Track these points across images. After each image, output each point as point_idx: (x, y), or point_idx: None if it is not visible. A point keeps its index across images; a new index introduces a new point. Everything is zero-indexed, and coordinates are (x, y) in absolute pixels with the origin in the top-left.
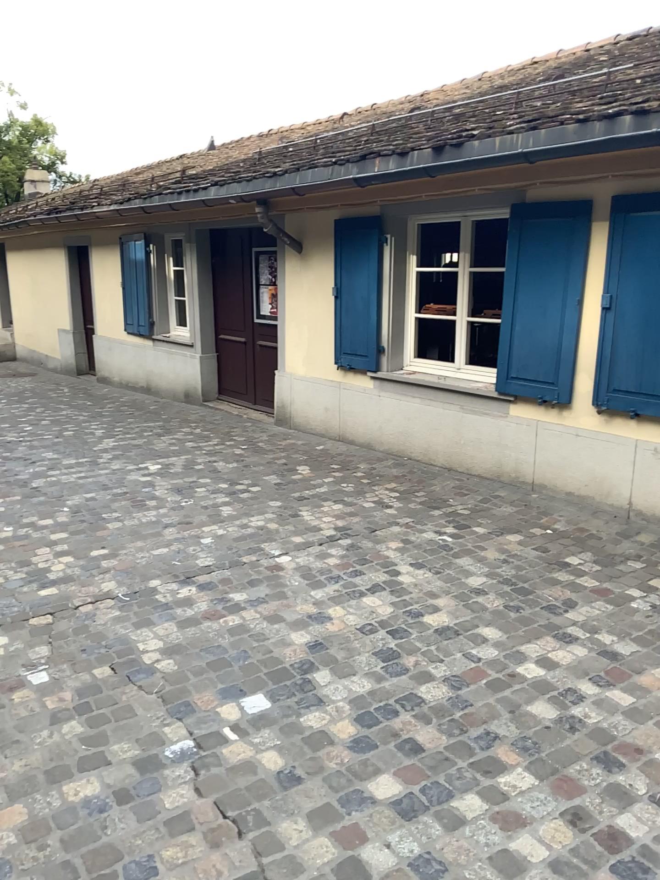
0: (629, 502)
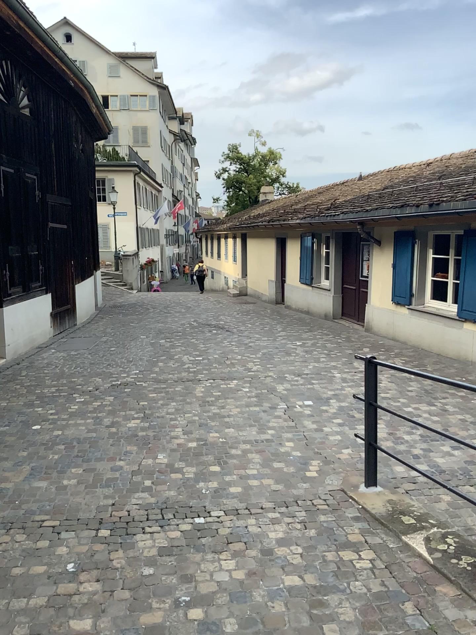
0: None
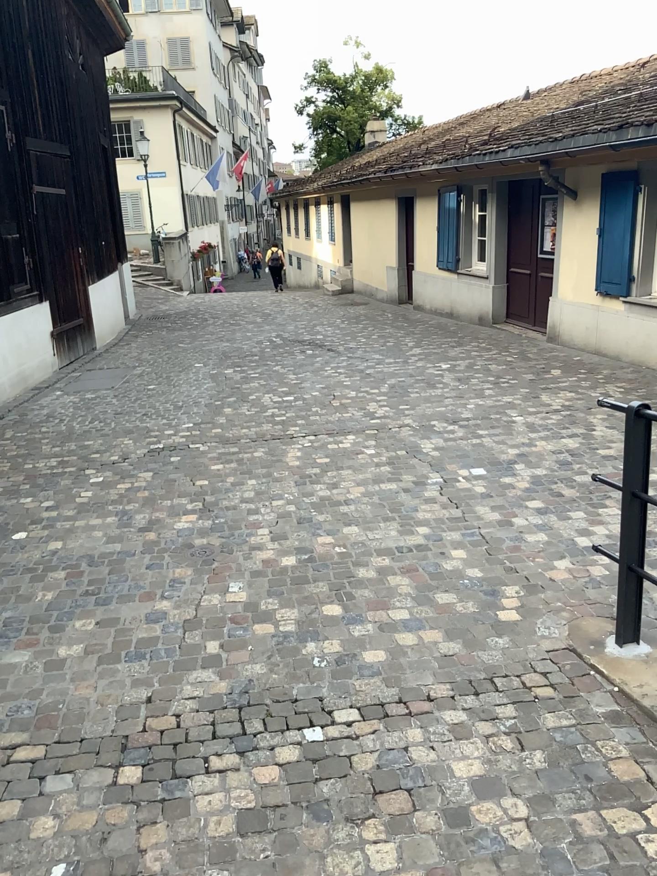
0: None
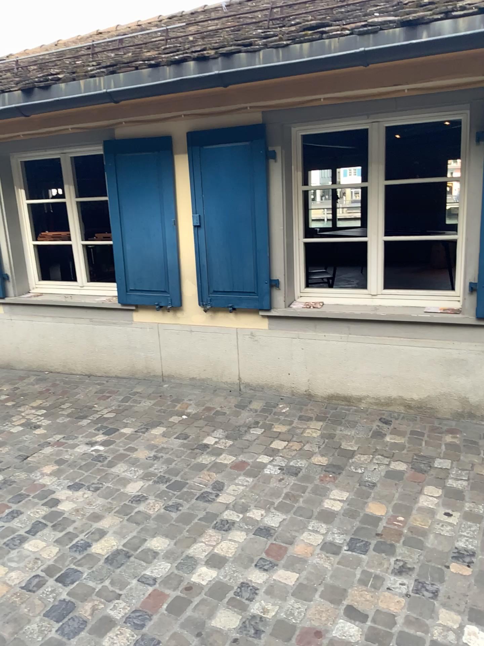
0: (240, 378)
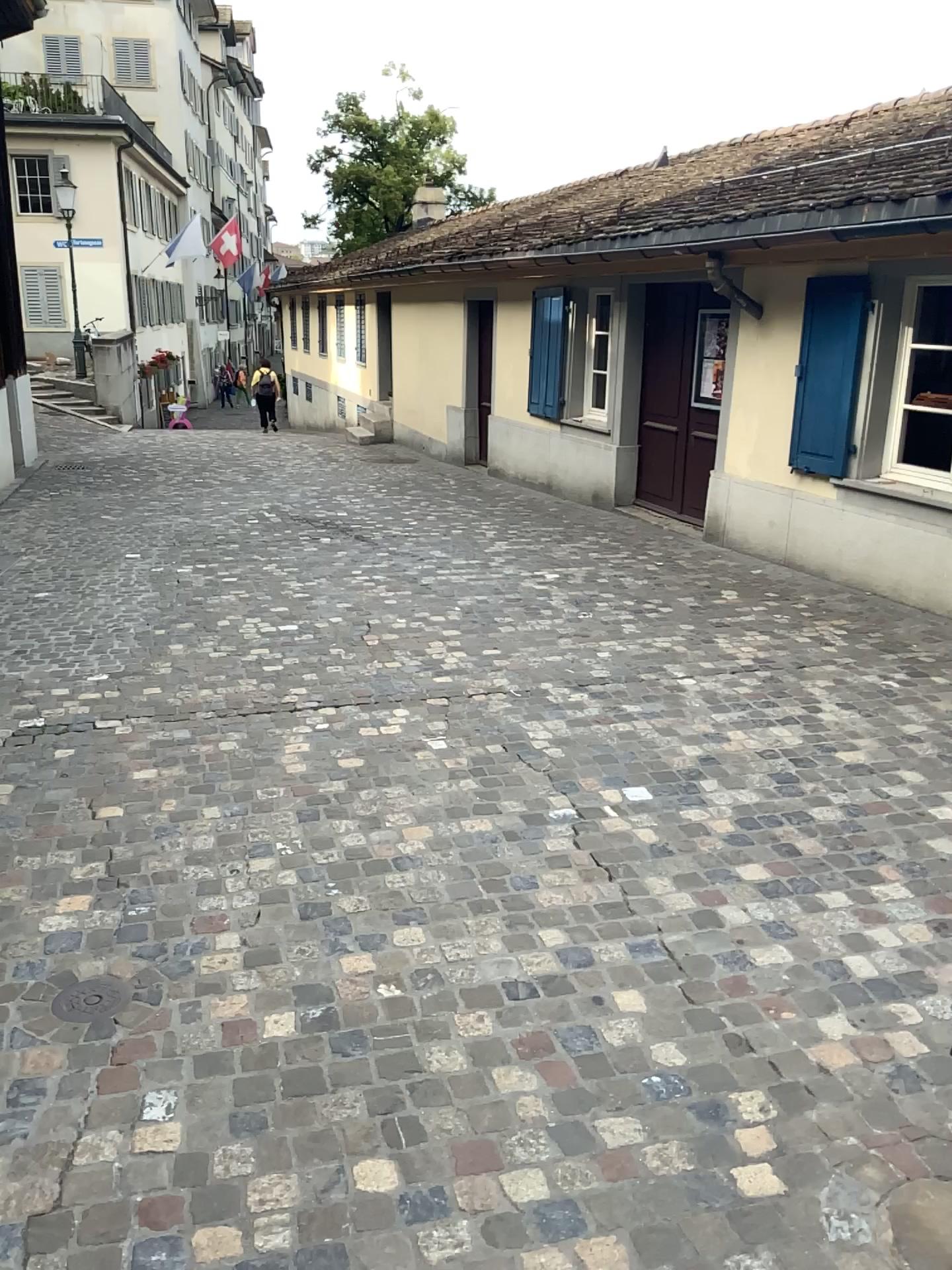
0: None
